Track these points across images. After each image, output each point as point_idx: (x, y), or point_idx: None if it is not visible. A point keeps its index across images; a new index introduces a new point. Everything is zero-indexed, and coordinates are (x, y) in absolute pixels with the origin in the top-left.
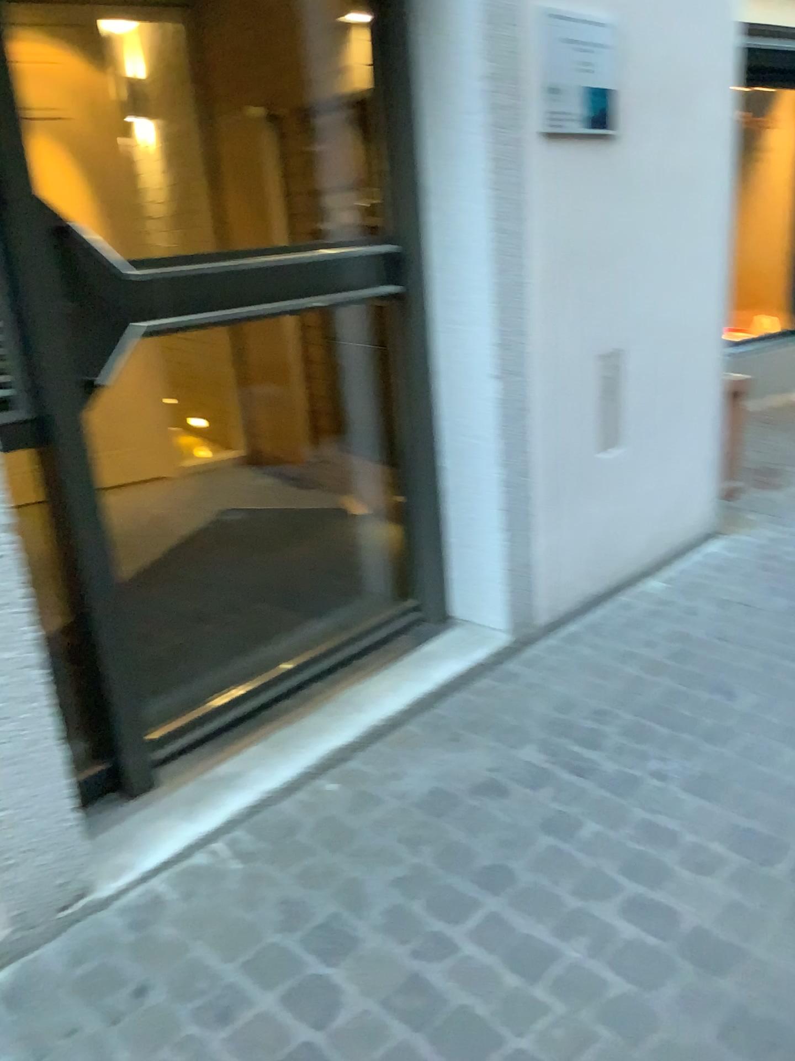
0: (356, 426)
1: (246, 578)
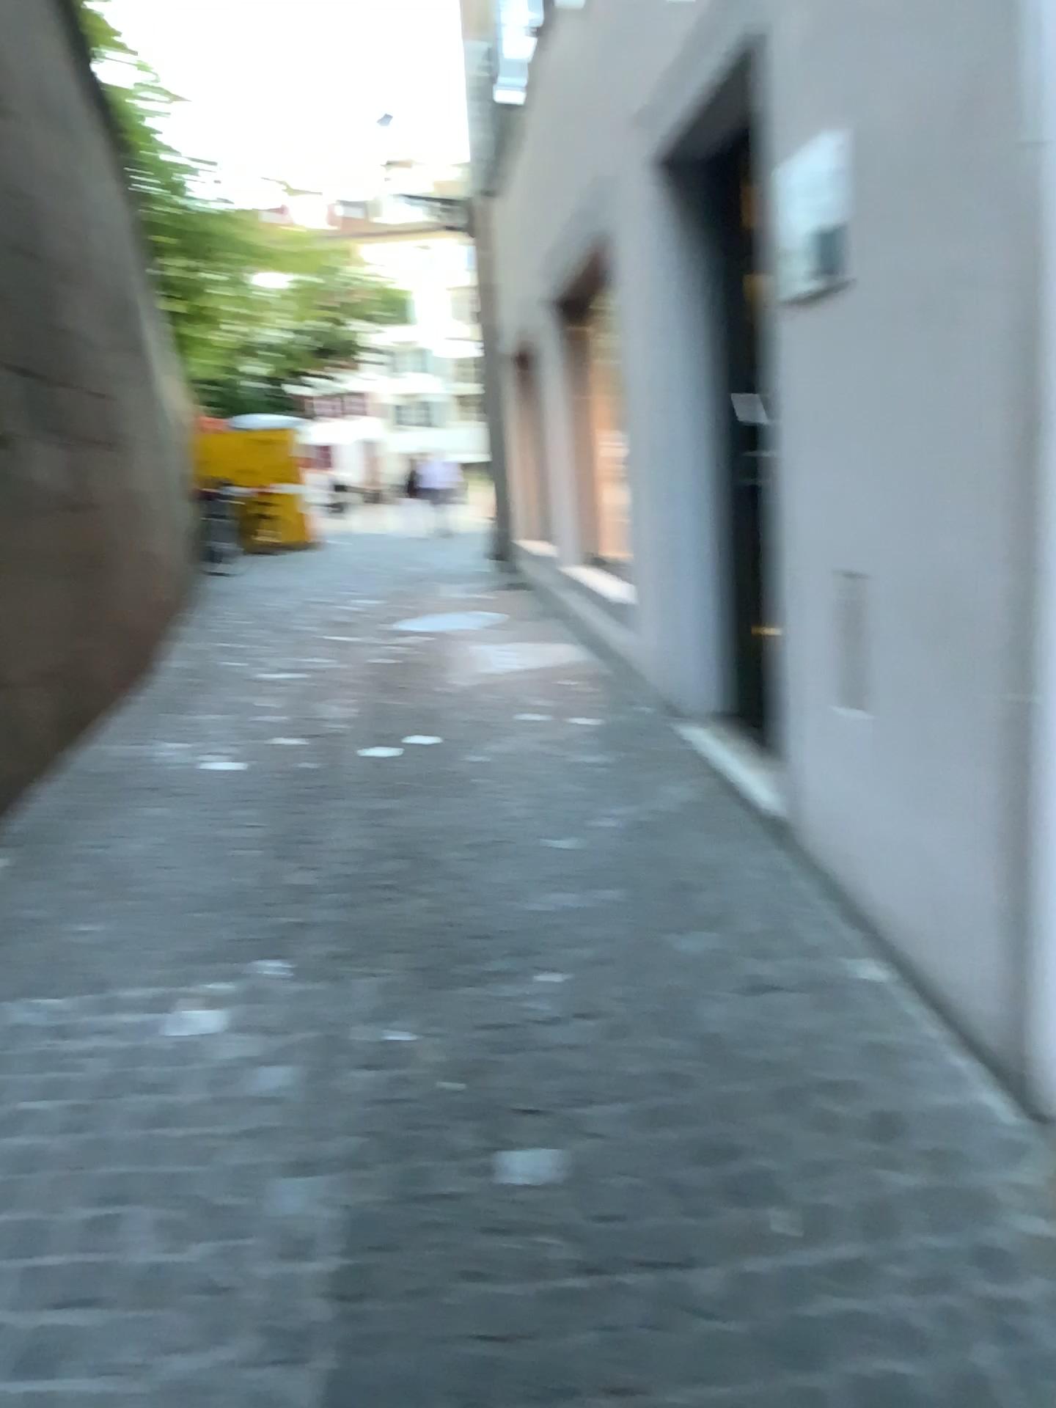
0: None
1: None
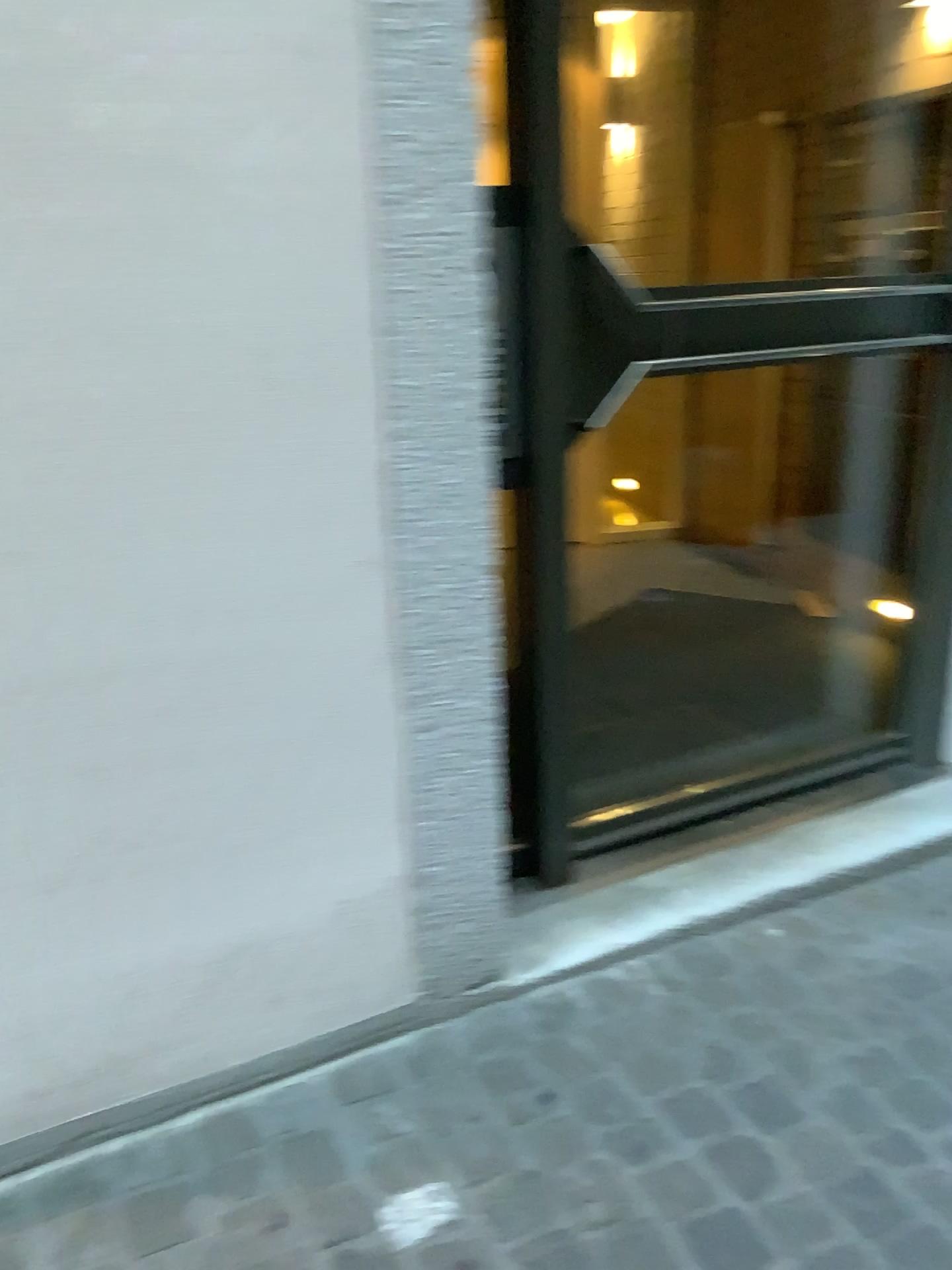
0: (837, 509)
1: (679, 671)
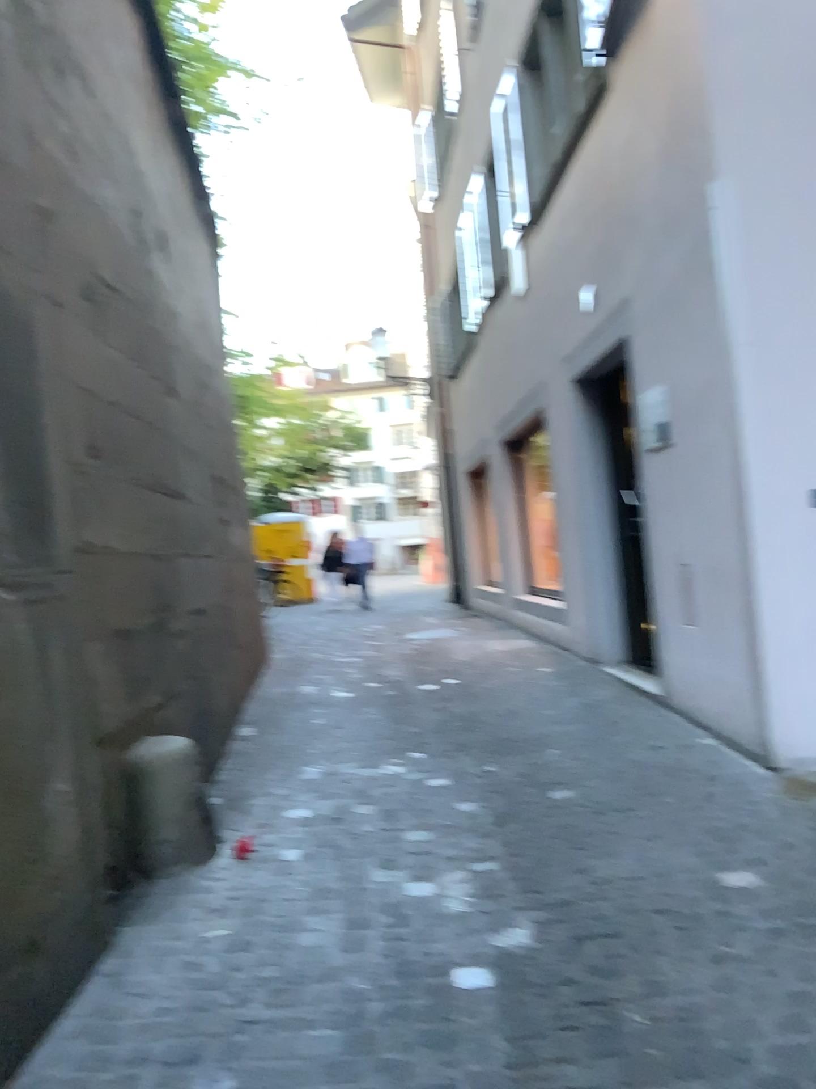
0: None
1: None
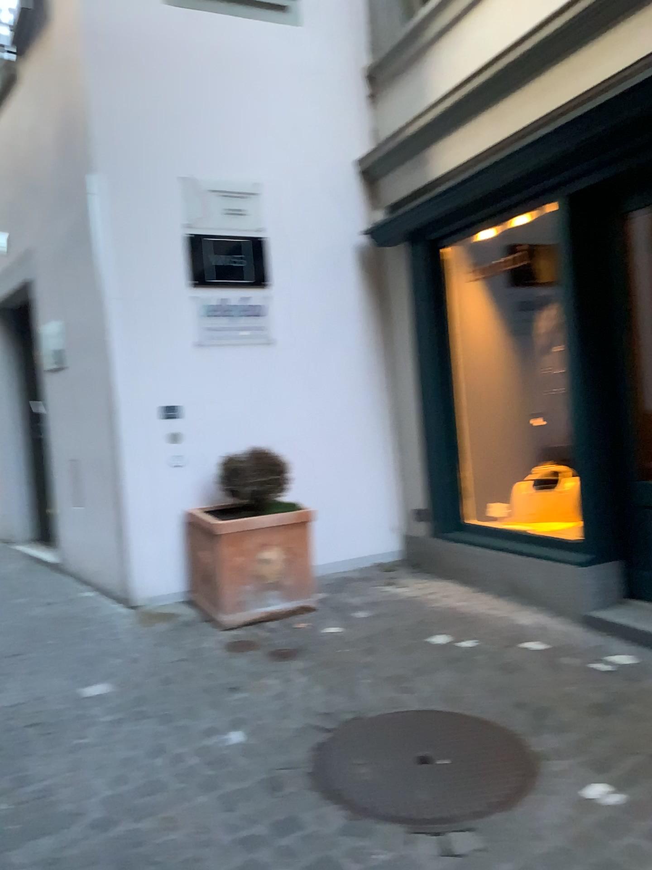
0: None
1: None
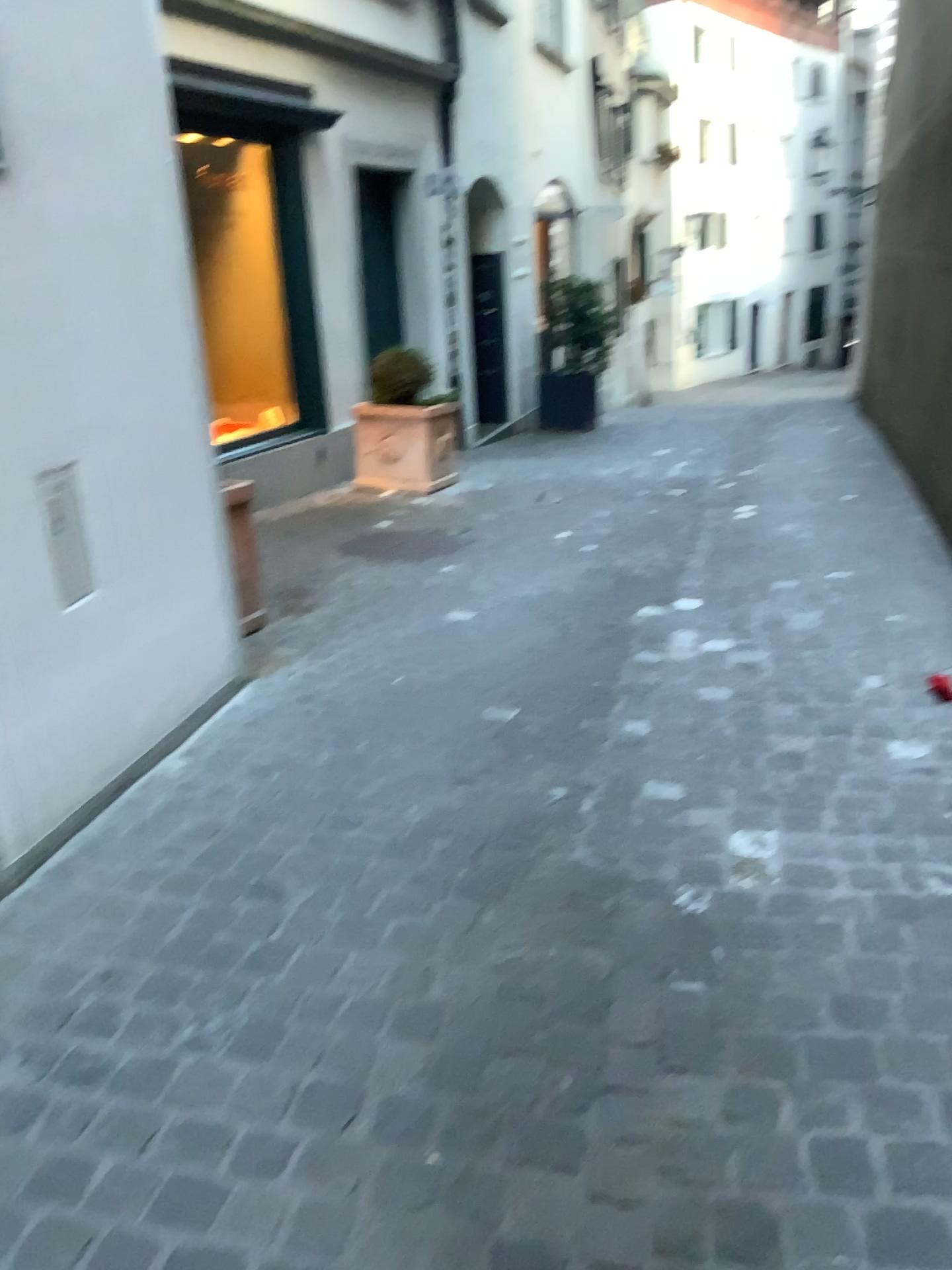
0: None
1: None
